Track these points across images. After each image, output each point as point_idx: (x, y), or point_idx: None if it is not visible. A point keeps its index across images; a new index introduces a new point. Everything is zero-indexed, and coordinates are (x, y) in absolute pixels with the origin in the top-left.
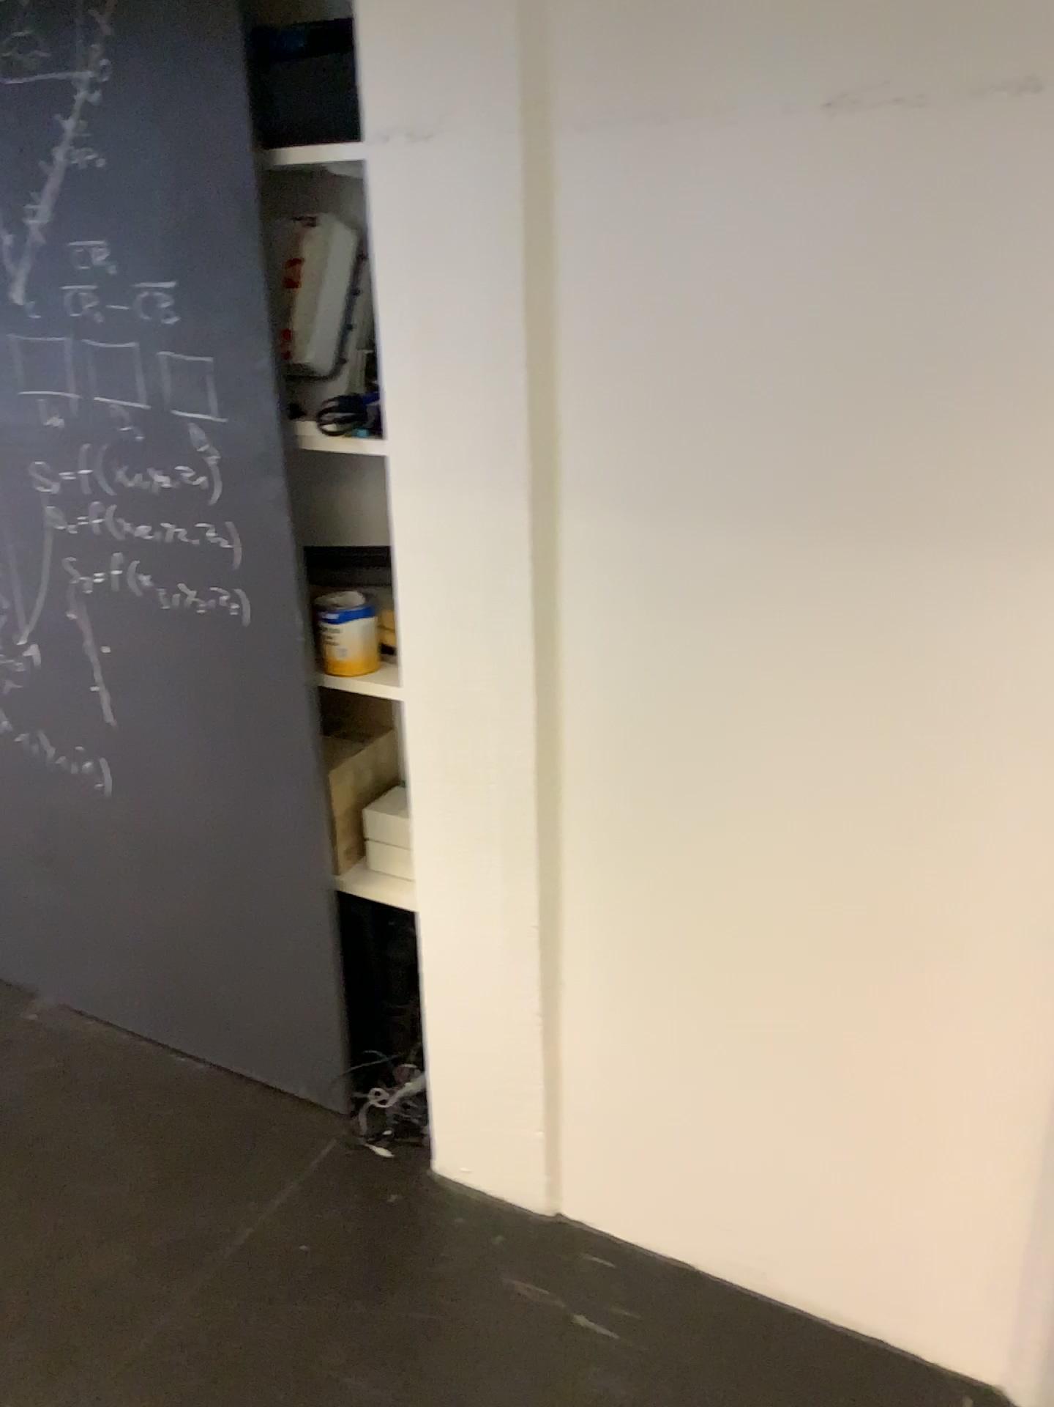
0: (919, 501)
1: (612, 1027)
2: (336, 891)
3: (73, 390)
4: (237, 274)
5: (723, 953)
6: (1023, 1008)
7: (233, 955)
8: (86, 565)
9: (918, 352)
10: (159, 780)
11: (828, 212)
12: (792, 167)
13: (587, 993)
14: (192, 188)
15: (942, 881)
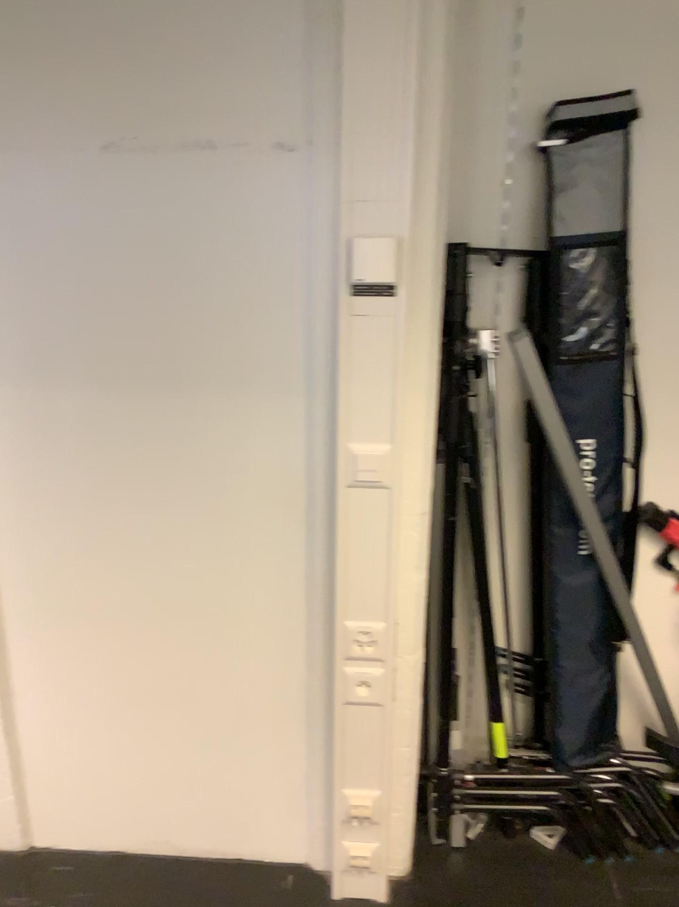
0: (186, 365)
1: (50, 708)
2: None
3: None
4: None
5: (114, 644)
6: (282, 637)
7: None
8: None
9: (174, 284)
10: None
11: (113, 206)
12: (89, 180)
13: (31, 690)
14: None
15: (230, 575)
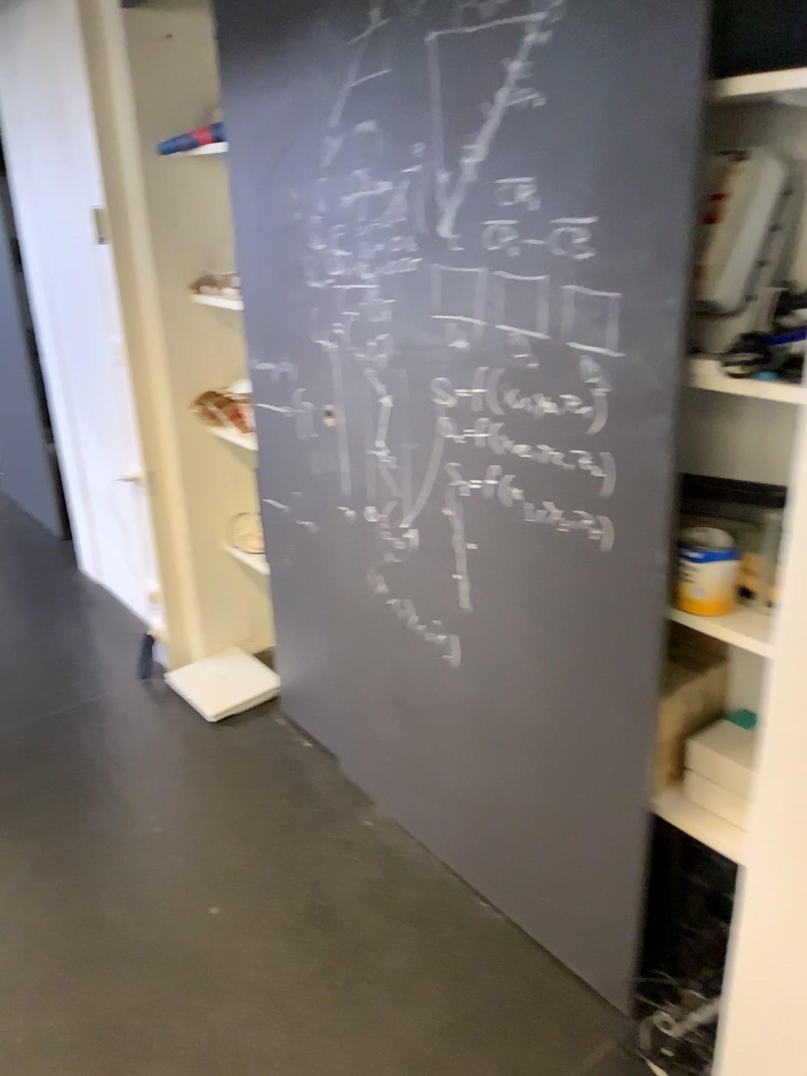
0: None
1: None
2: (652, 810)
3: (478, 315)
4: (659, 211)
5: None
6: None
7: (543, 836)
8: (466, 470)
9: None
10: (501, 668)
11: None
12: None
13: None
14: (625, 125)
15: None
